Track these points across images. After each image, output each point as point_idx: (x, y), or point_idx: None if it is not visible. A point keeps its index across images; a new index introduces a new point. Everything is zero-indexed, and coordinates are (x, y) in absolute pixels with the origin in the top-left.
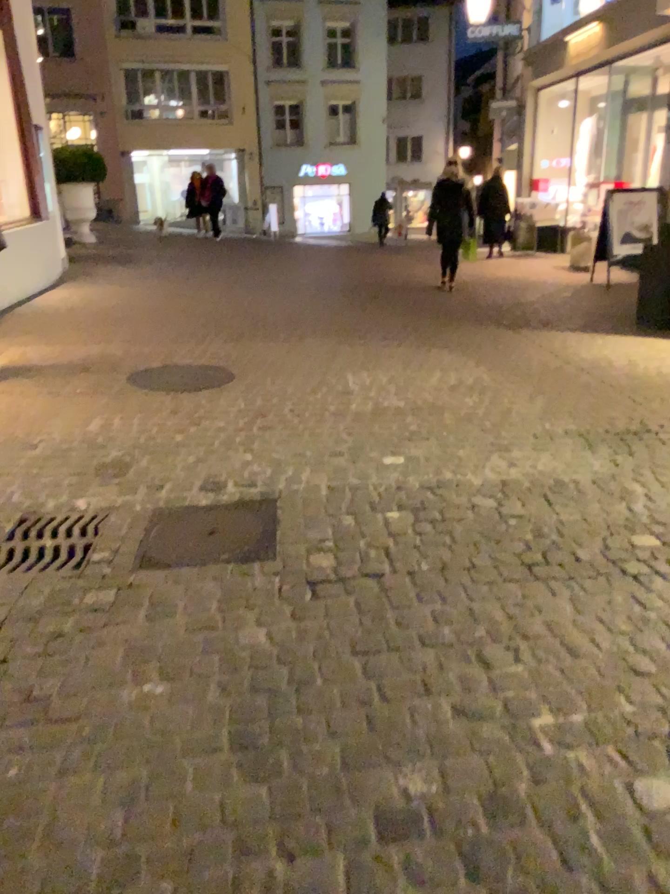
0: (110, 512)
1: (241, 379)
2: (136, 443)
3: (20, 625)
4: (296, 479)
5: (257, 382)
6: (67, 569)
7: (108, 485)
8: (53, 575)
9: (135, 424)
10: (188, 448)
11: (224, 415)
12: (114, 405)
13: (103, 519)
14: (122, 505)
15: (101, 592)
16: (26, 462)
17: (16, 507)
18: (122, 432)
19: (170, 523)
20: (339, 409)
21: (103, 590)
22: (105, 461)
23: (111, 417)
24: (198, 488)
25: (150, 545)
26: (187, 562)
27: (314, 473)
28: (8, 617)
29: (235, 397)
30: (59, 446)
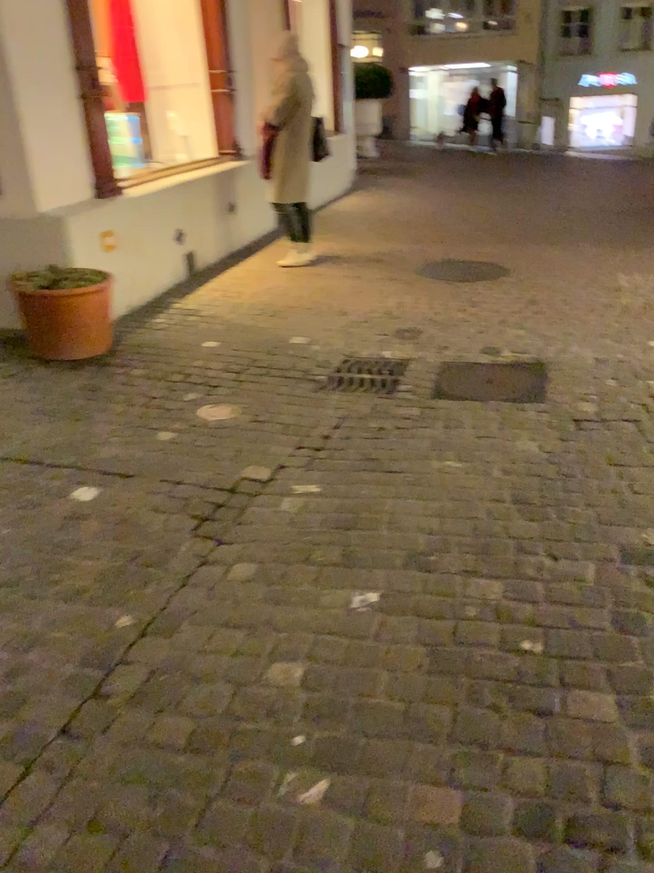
0: (407, 362)
1: (512, 275)
2: (423, 317)
3: (350, 423)
4: (563, 351)
5: (527, 278)
6: (379, 395)
7: (404, 344)
8: (368, 397)
9: (421, 304)
10: (467, 324)
11: (498, 301)
12: (402, 289)
13: (402, 366)
14: (416, 358)
15: (406, 410)
16: (338, 324)
17: (335, 354)
18: (411, 309)
19: (456, 373)
20: (606, 302)
21: (407, 409)
22: (399, 328)
23: (401, 297)
24: (477, 352)
25: (441, 385)
26: (470, 398)
27: (580, 348)
28: (340, 418)
29: (507, 289)
30: (362, 315)
